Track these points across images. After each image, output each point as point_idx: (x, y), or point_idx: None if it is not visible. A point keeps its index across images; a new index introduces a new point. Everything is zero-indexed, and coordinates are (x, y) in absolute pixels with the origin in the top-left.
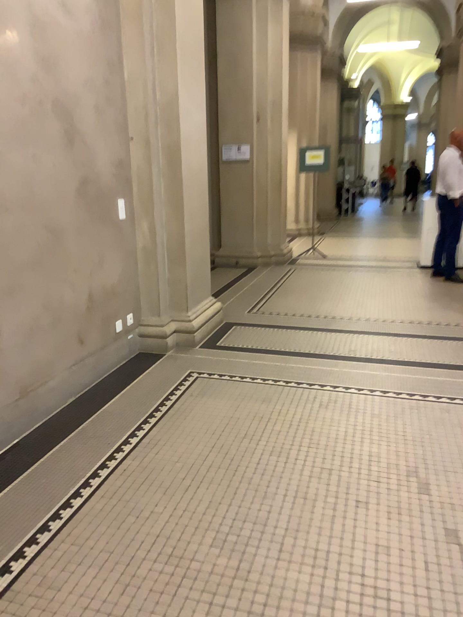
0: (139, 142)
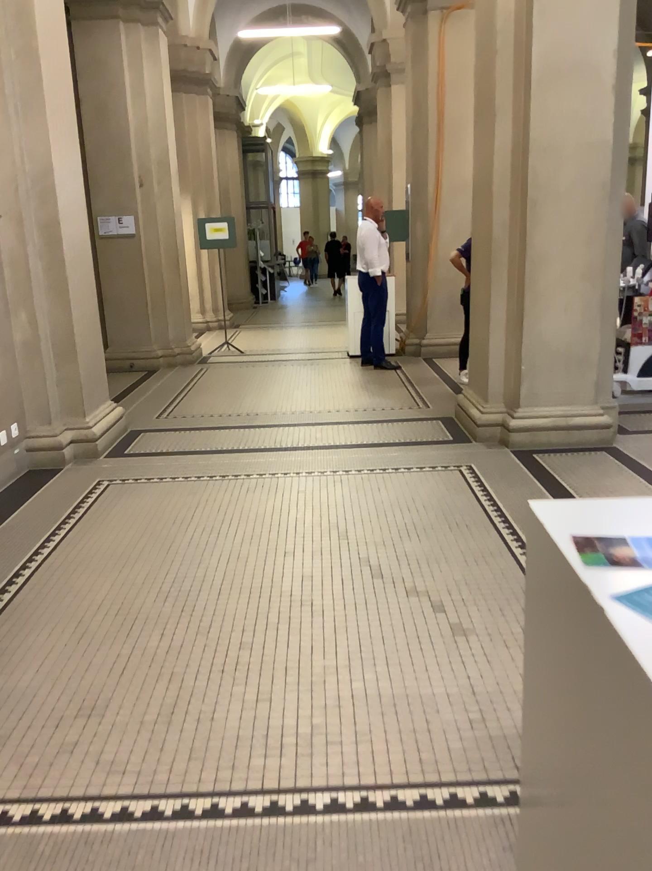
0: (13, 216)
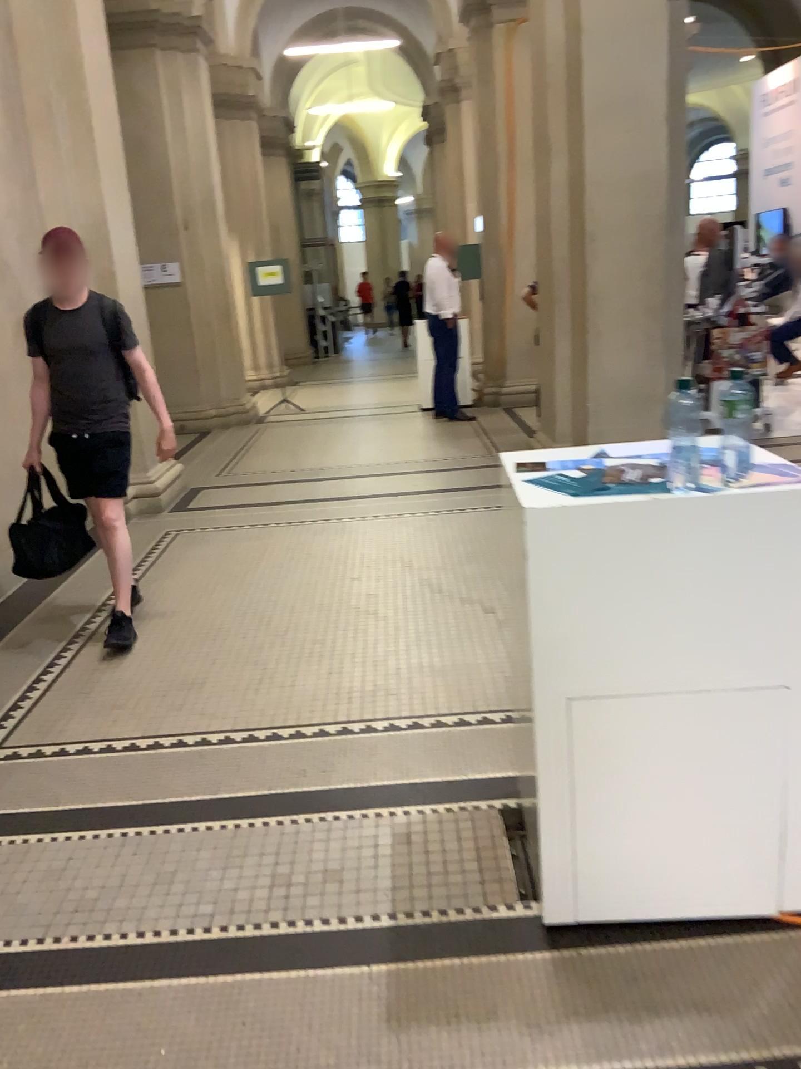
0: None
